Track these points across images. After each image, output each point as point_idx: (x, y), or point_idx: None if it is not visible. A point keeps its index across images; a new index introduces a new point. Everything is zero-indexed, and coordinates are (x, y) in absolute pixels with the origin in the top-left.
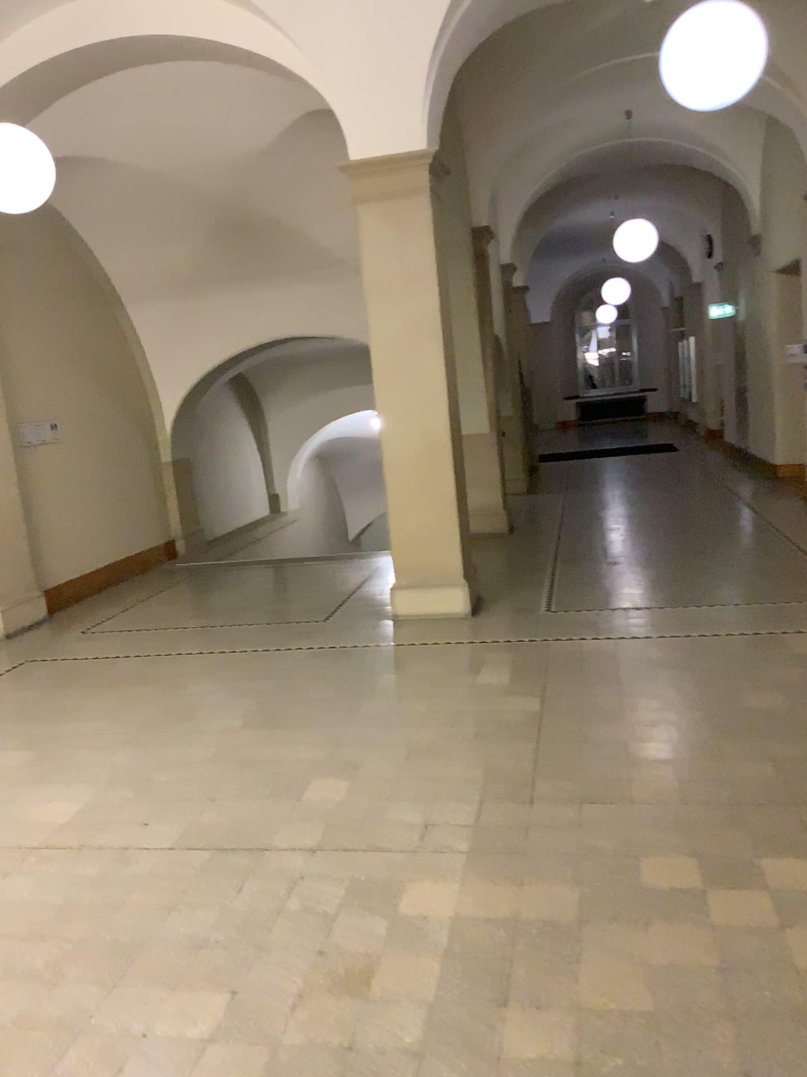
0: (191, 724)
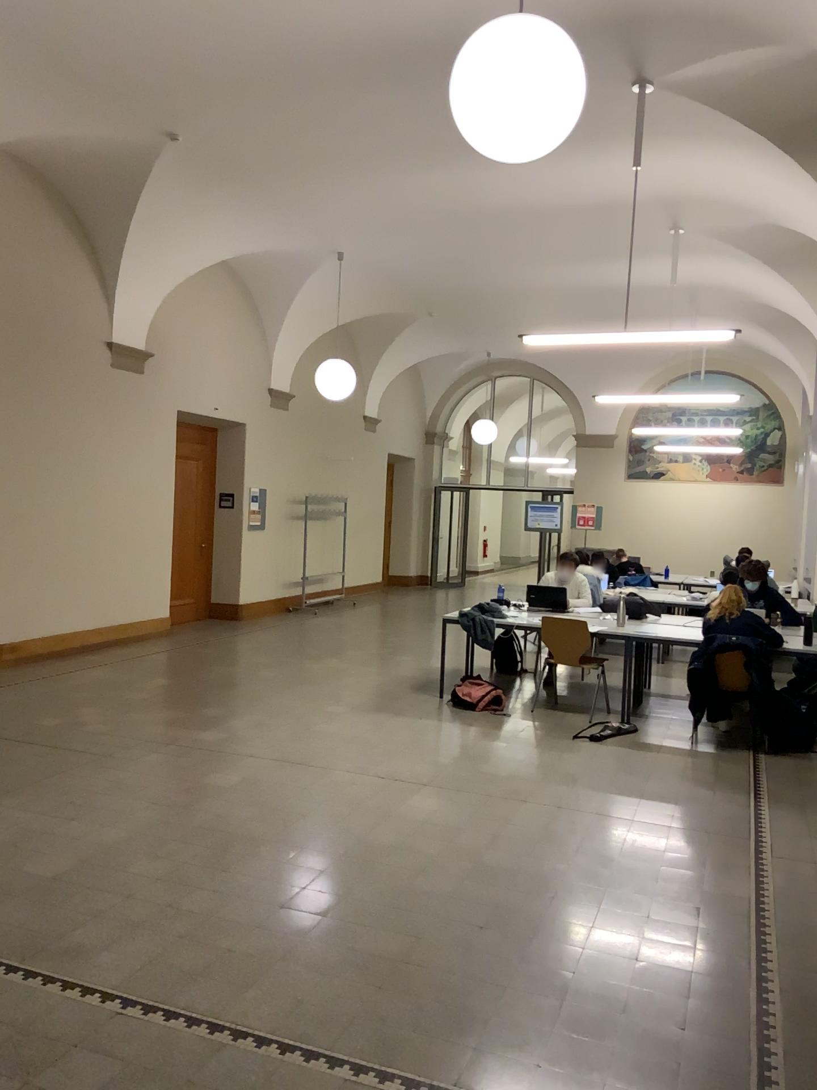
0: (317, 846)
